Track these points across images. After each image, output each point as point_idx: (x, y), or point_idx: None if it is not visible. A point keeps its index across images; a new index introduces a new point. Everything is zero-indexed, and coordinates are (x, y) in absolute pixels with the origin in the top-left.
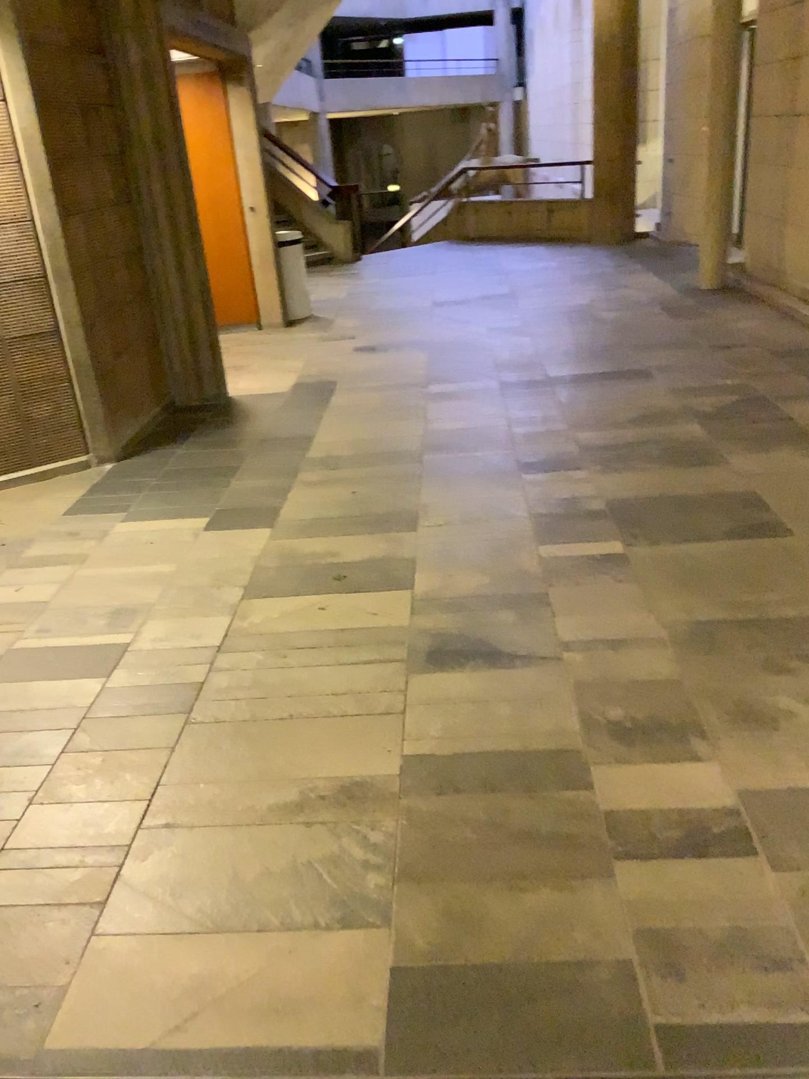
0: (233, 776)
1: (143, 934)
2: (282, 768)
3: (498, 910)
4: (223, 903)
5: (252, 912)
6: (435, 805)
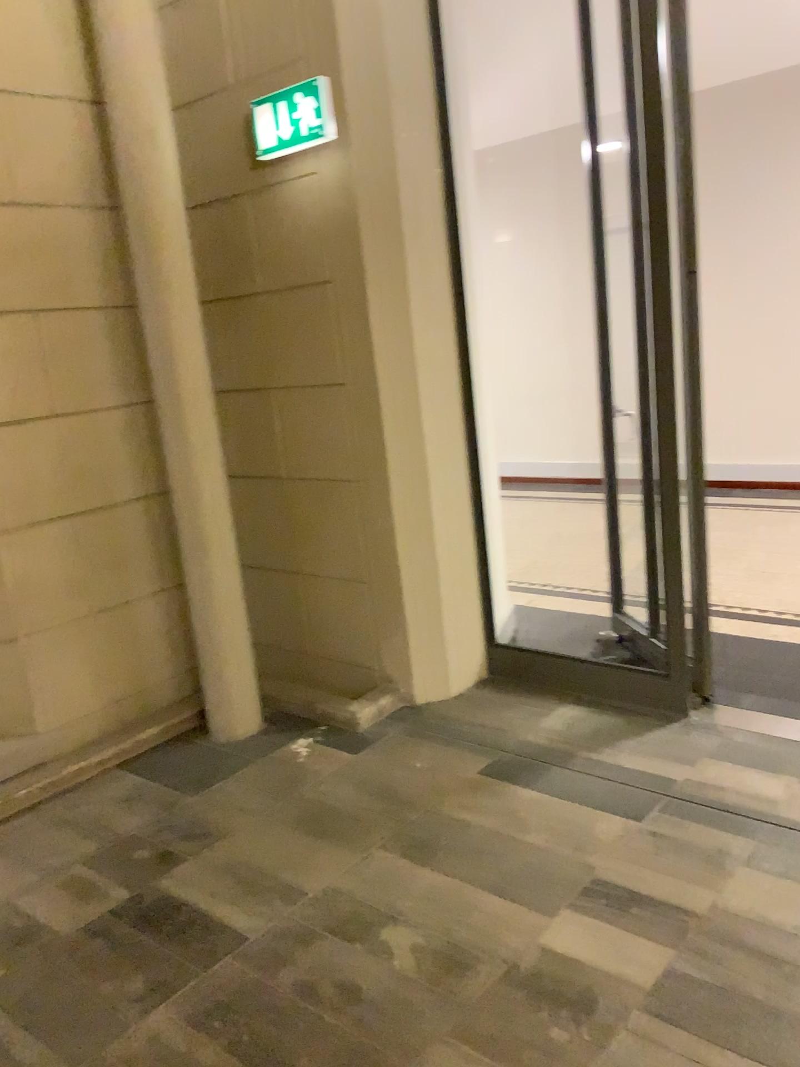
0: None
1: None
2: None
3: None
4: None
5: None
6: None
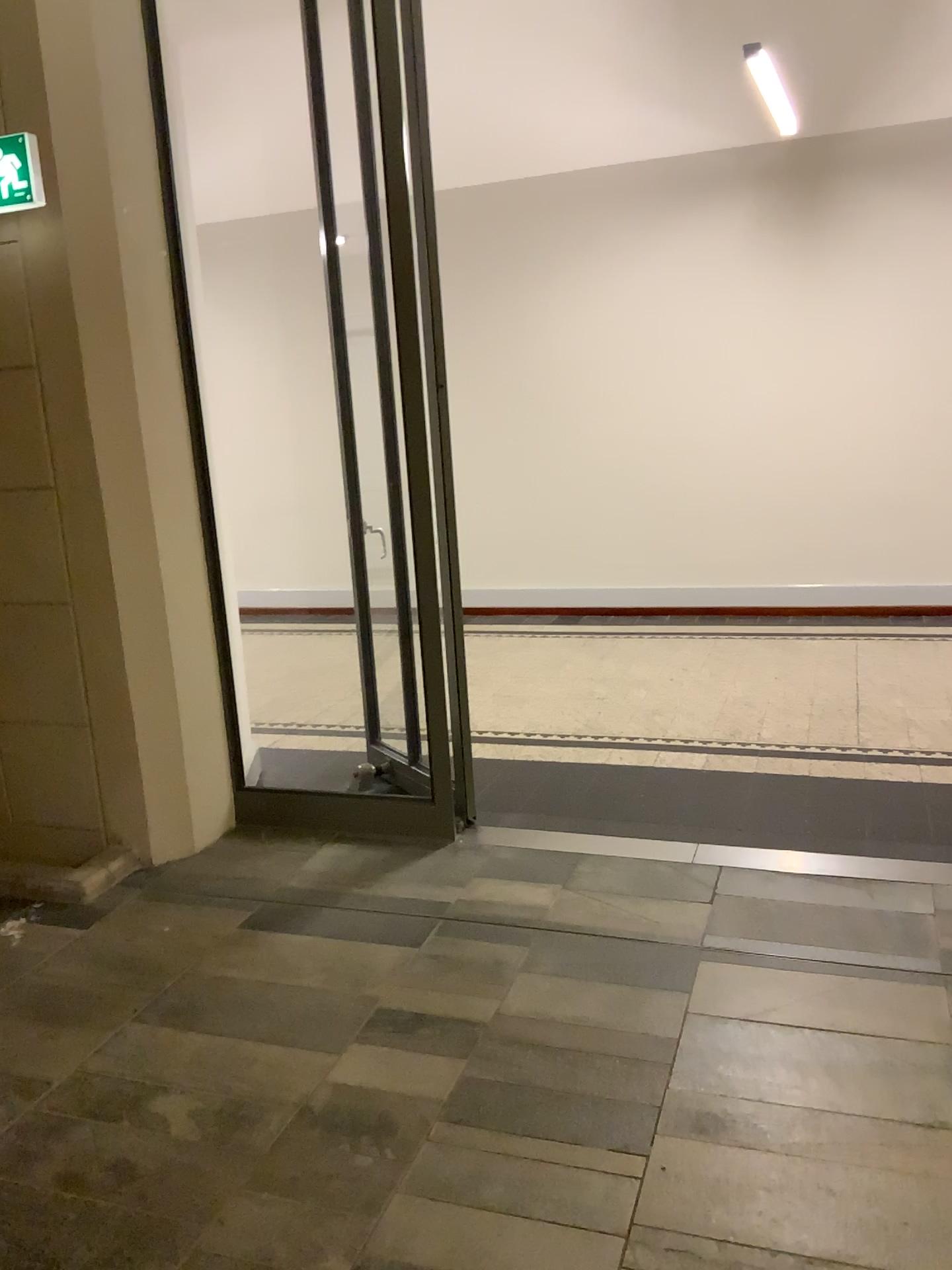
0: (873, 1179)
1: (903, 1038)
2: (805, 1180)
3: (596, 1010)
4: (836, 1049)
5: (805, 1040)
6: (622, 1096)
